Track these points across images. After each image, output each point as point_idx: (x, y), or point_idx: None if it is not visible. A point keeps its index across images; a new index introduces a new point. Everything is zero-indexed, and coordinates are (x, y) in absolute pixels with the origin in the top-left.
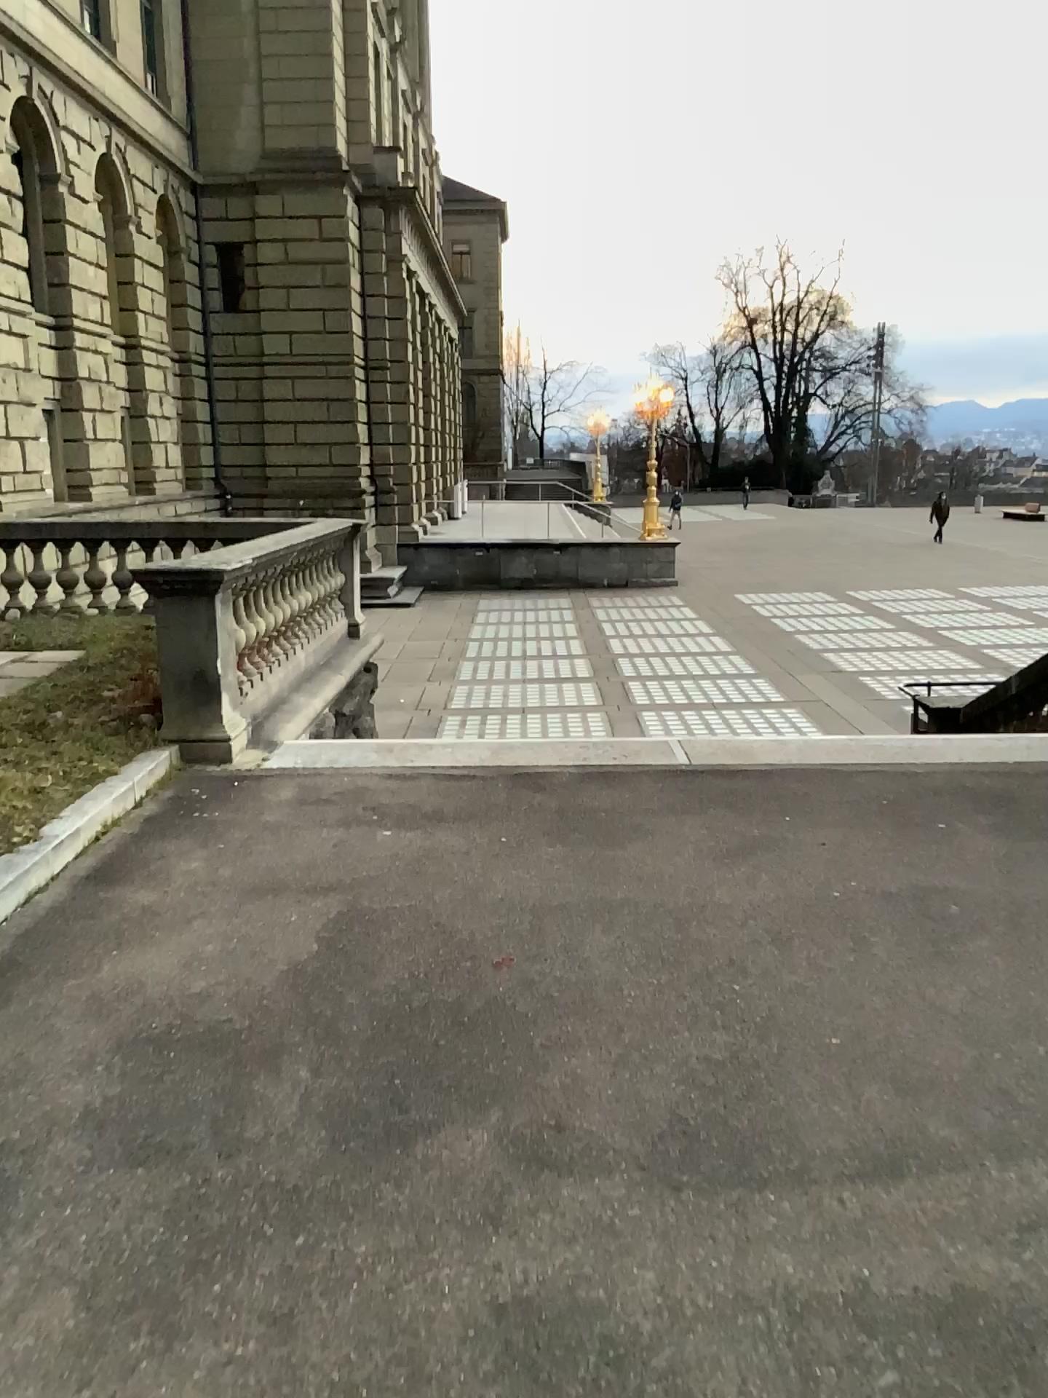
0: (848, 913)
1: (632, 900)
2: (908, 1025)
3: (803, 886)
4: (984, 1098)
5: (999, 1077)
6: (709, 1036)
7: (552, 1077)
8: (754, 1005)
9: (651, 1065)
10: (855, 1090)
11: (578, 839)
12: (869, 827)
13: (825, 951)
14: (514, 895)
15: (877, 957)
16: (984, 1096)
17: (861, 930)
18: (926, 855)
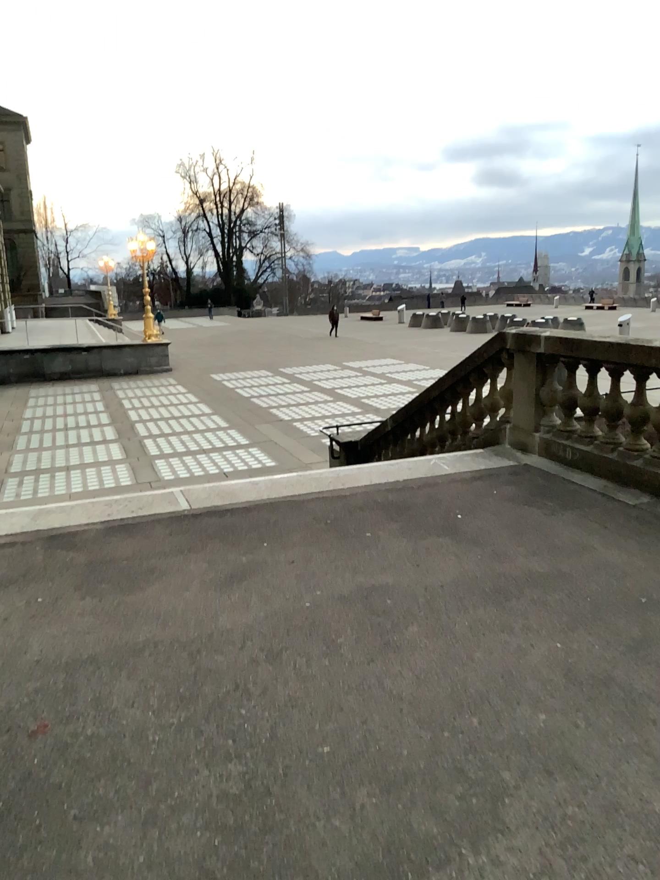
0: (317, 620)
1: (151, 639)
2: (377, 717)
3: (281, 602)
4: (444, 776)
5: (450, 754)
6: (225, 766)
7: (85, 852)
8: (258, 725)
9: (176, 811)
10: (348, 795)
11: (105, 587)
12: (320, 543)
13: (305, 659)
14: (50, 651)
15: (344, 656)
16: (444, 776)
17: (329, 634)
18: (362, 561)
